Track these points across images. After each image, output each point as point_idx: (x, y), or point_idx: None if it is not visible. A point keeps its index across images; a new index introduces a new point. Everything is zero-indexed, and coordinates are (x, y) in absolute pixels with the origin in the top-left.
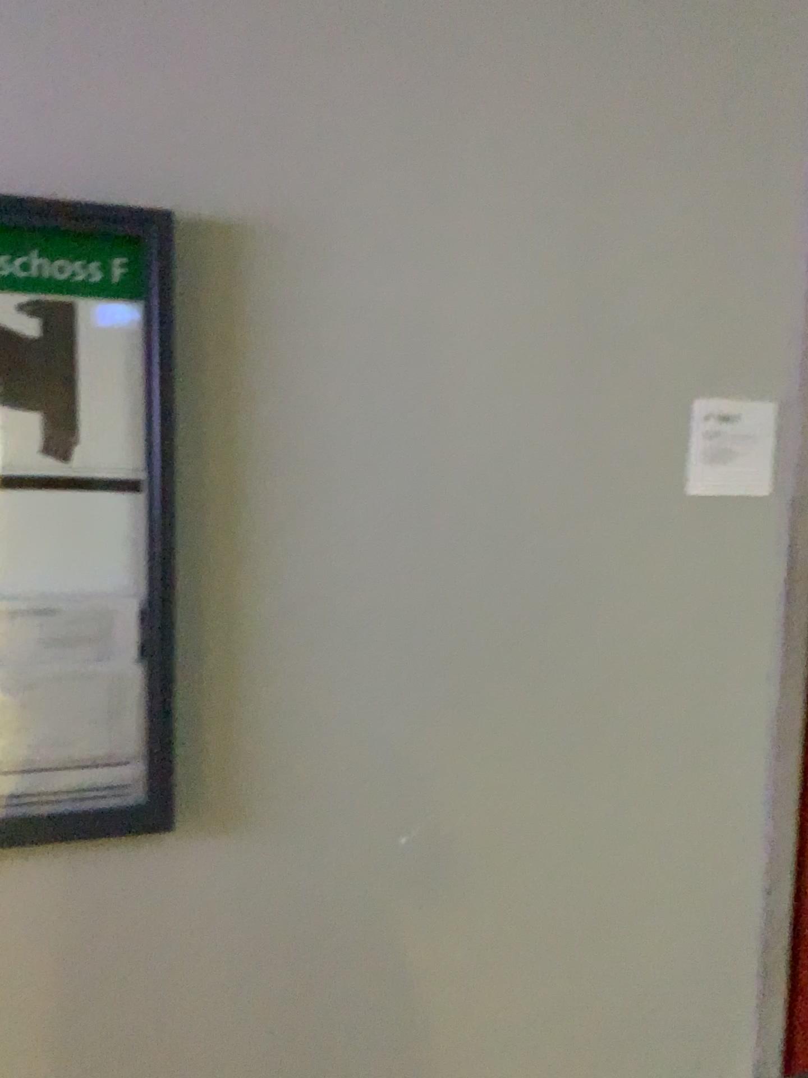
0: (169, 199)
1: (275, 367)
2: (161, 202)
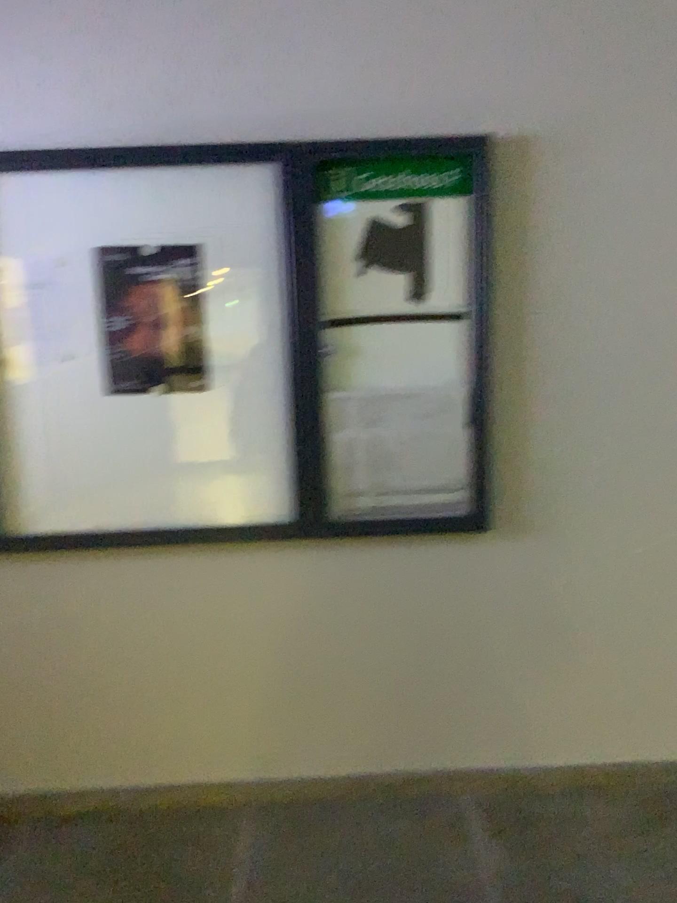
0: (484, 126)
1: (552, 232)
2: (479, 128)
